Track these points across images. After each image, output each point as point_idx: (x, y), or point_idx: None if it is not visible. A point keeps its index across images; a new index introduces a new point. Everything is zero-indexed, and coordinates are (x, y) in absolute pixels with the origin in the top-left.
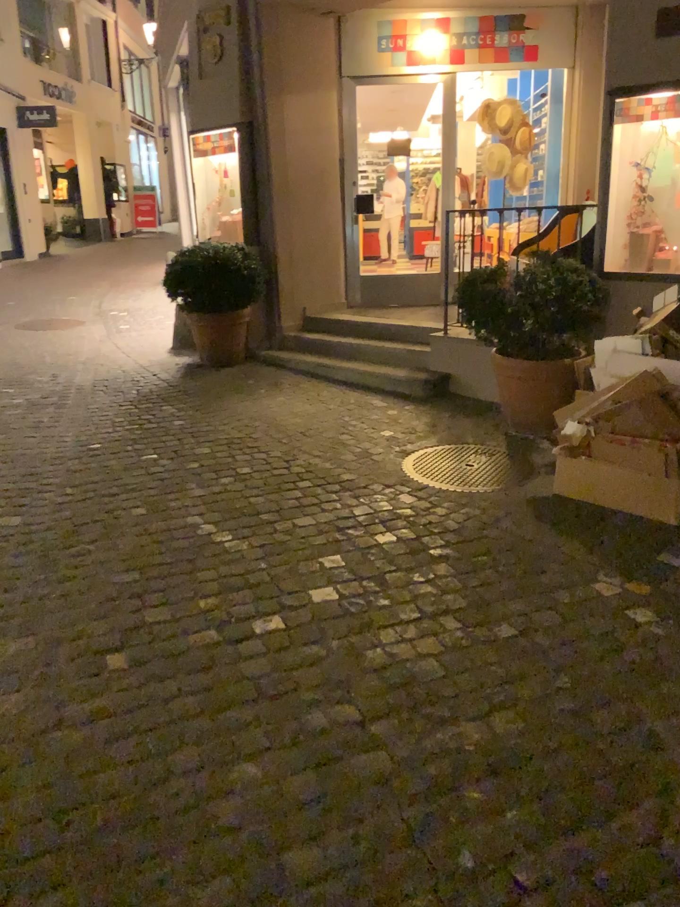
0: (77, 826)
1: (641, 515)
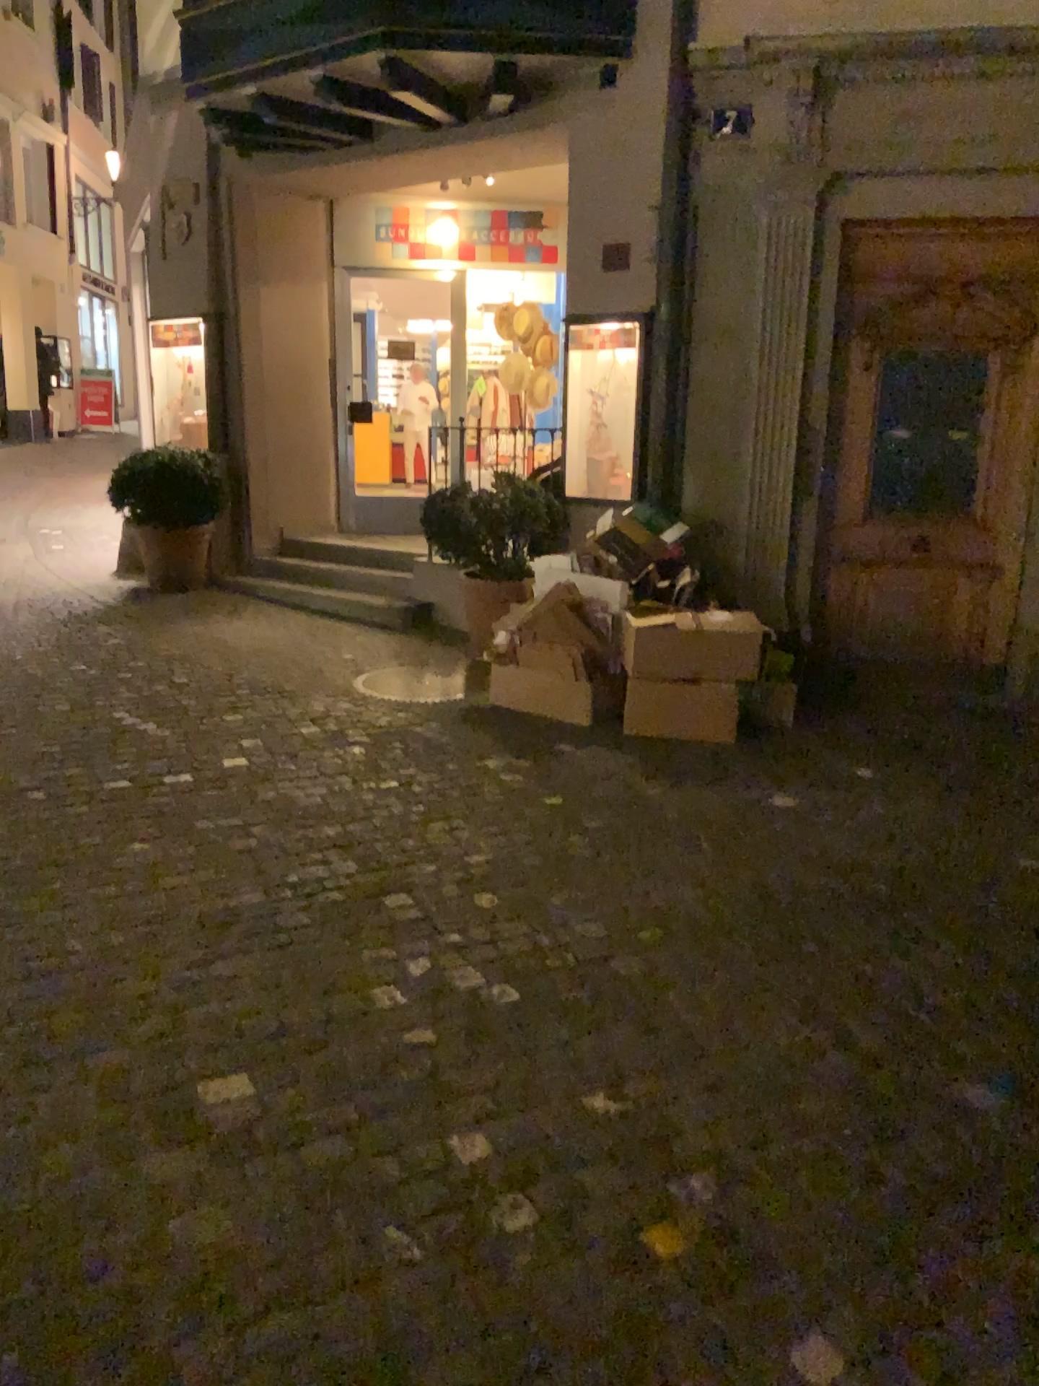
0: (3, 863)
1: (558, 718)
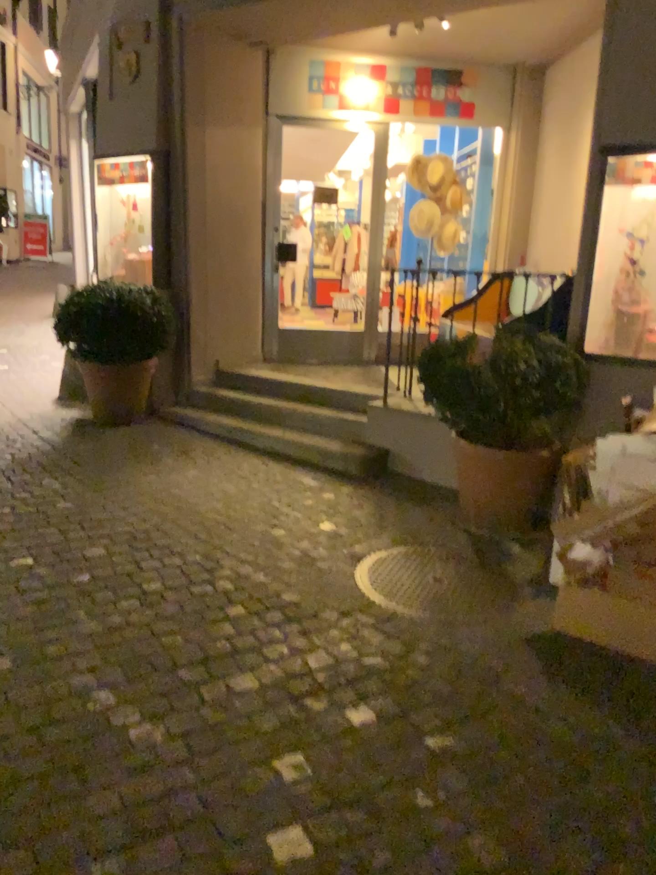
0: None
1: None
